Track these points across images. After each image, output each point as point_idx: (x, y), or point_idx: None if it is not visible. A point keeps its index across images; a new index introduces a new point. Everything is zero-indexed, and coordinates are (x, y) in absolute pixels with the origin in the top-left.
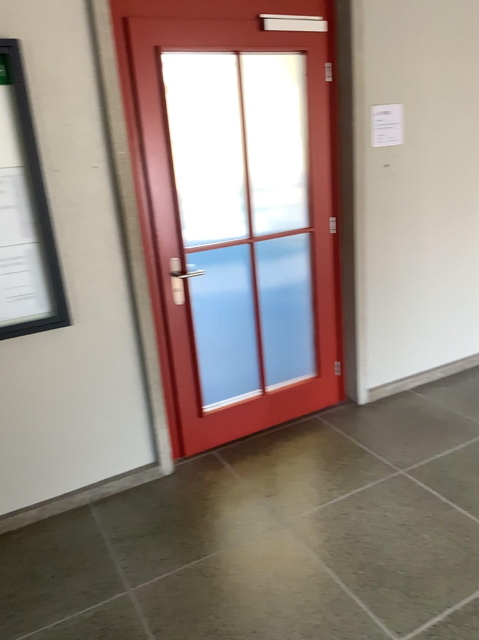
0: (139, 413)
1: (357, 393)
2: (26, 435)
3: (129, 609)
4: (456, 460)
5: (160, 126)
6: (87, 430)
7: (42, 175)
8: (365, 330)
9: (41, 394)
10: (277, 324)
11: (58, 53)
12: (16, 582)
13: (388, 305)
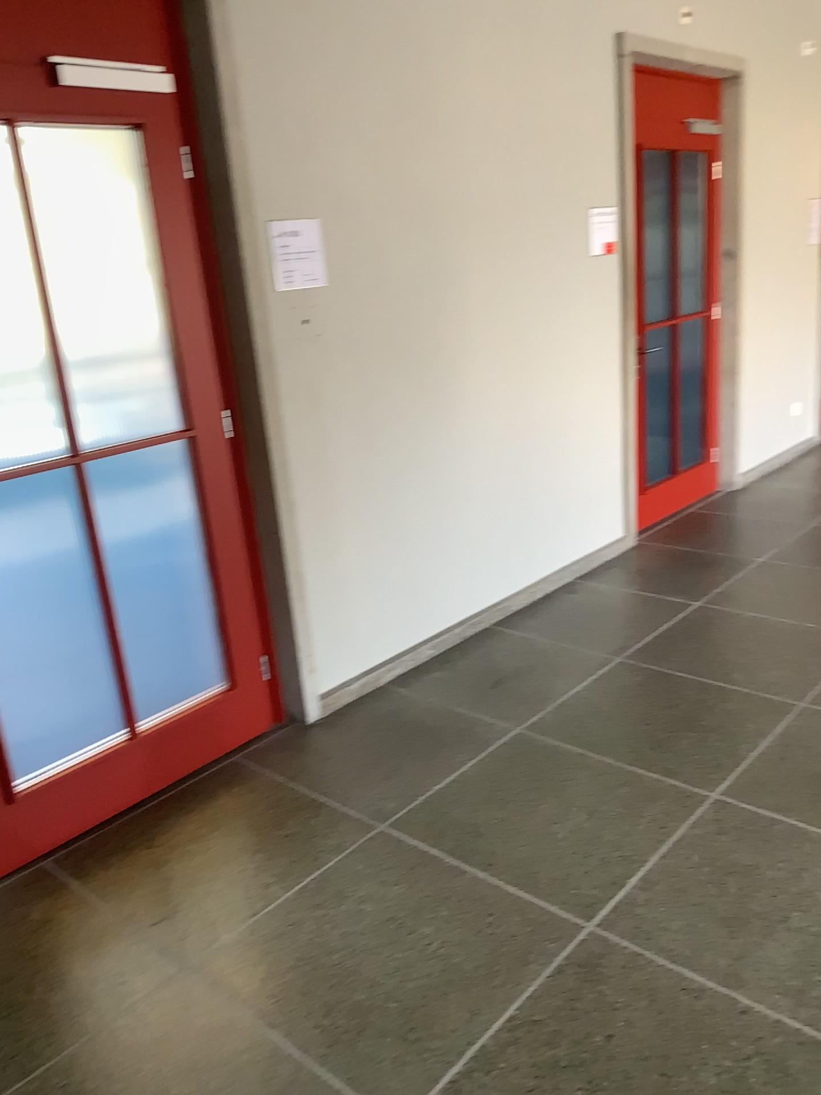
0: None
1: (302, 705)
2: None
3: None
4: (465, 793)
5: None
6: None
7: None
8: (303, 598)
9: None
10: (145, 607)
11: None
12: None
13: (336, 552)
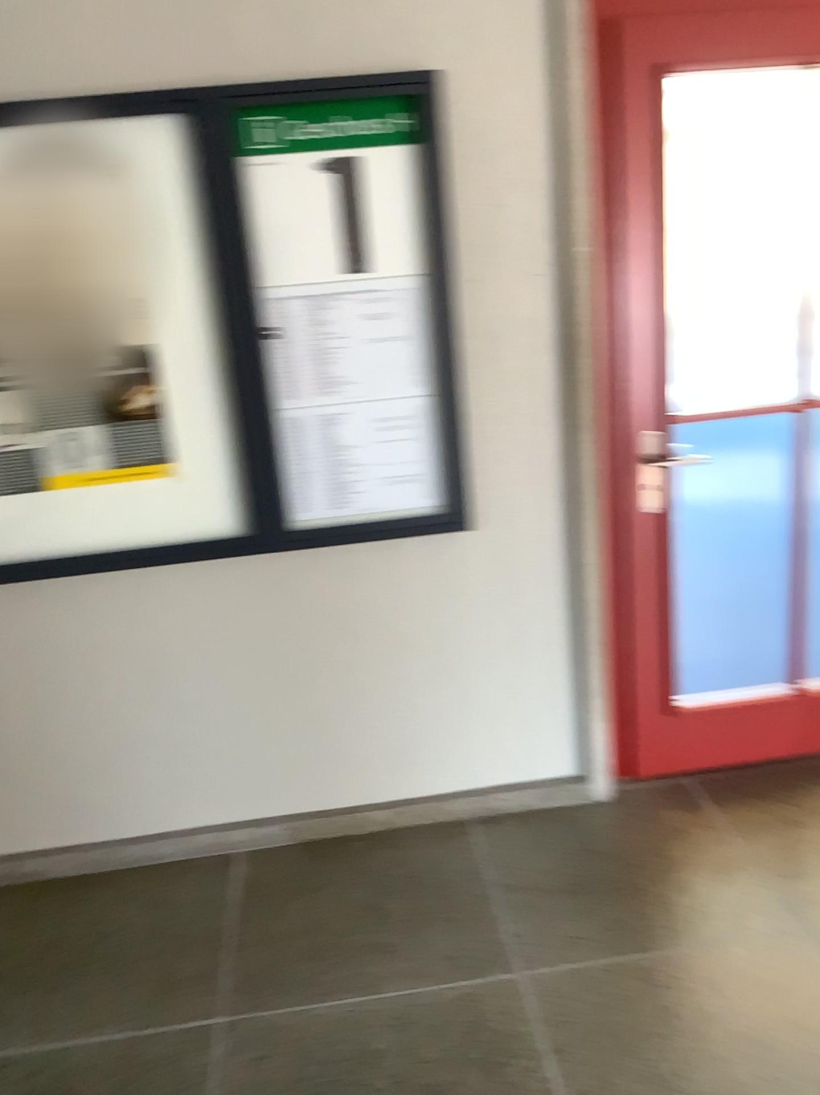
0: (566, 691)
1: None
2: (389, 695)
3: (521, 1003)
4: None
5: (653, 203)
6: (480, 703)
7: (453, 288)
8: None
9: (417, 635)
10: None
11: (496, 89)
12: (354, 915)
13: None
